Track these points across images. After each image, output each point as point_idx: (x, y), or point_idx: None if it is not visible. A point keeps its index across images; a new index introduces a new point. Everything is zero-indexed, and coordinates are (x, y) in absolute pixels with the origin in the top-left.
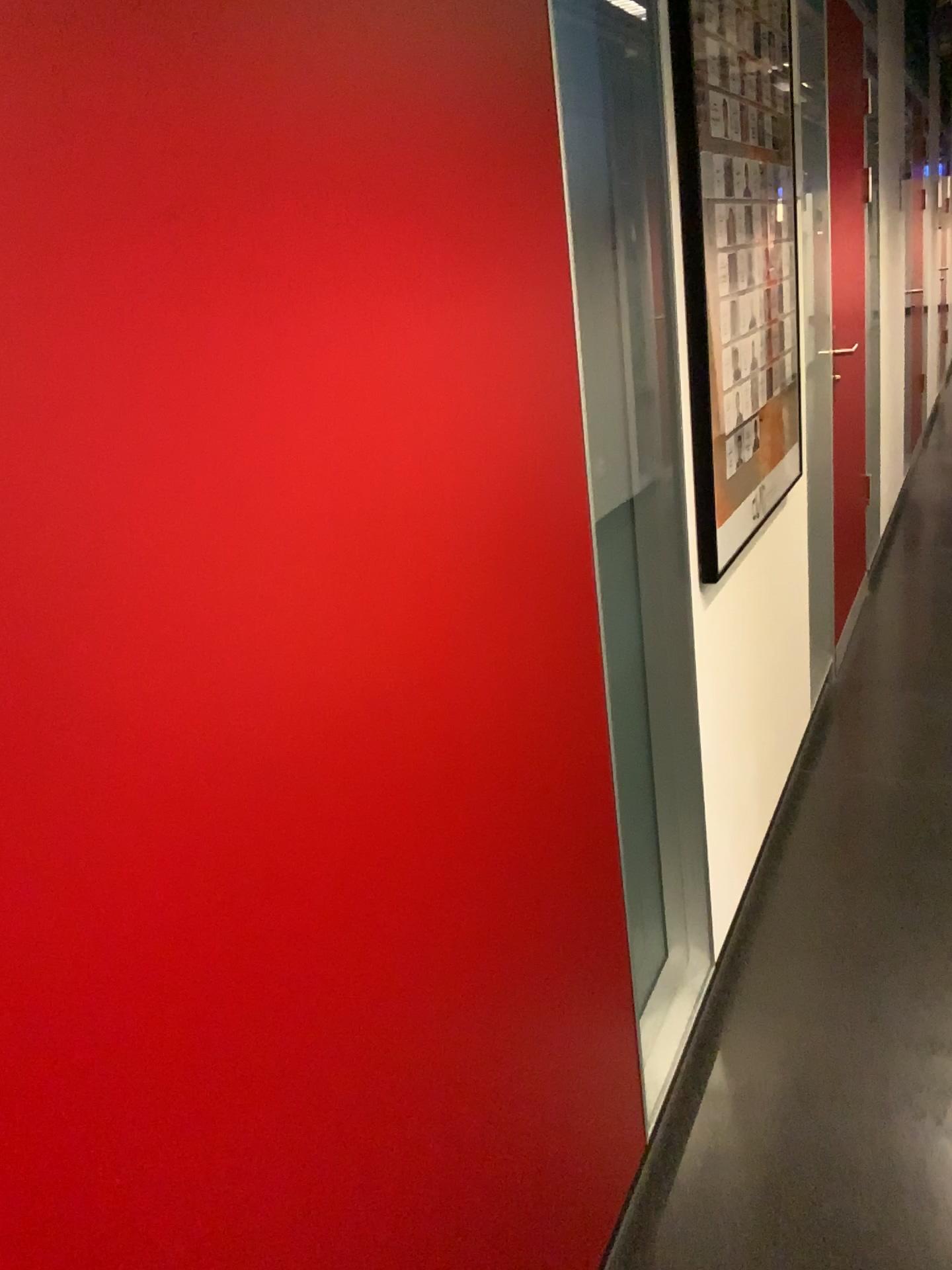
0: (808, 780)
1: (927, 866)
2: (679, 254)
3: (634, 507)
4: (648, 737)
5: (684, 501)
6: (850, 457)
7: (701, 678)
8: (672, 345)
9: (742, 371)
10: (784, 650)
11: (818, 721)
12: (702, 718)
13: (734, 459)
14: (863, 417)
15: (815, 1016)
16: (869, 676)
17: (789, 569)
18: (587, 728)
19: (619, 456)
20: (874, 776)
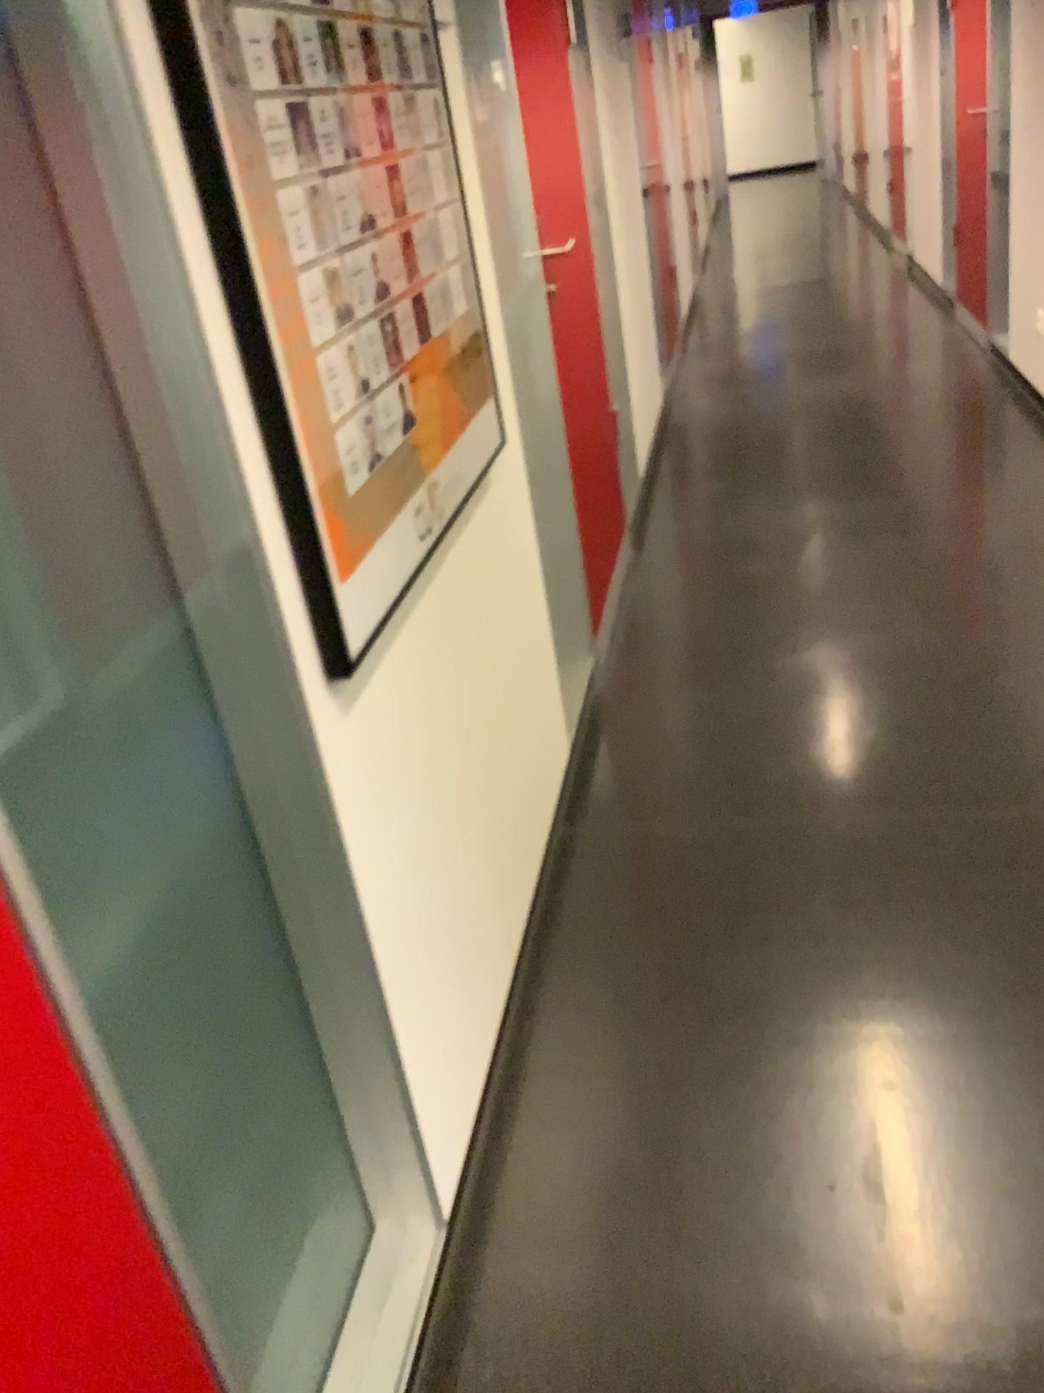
0: (574, 842)
1: (729, 964)
2: (165, 104)
3: (176, 575)
4: (282, 930)
5: (264, 554)
6: (592, 385)
7: (350, 829)
8: (183, 280)
9: (356, 308)
10: (512, 693)
11: (583, 746)
12: (362, 890)
13: (364, 455)
14: (603, 331)
15: (596, 1264)
16: (641, 670)
17: (505, 579)
18: (12, 1141)
19: (126, 491)
20: (655, 823)
